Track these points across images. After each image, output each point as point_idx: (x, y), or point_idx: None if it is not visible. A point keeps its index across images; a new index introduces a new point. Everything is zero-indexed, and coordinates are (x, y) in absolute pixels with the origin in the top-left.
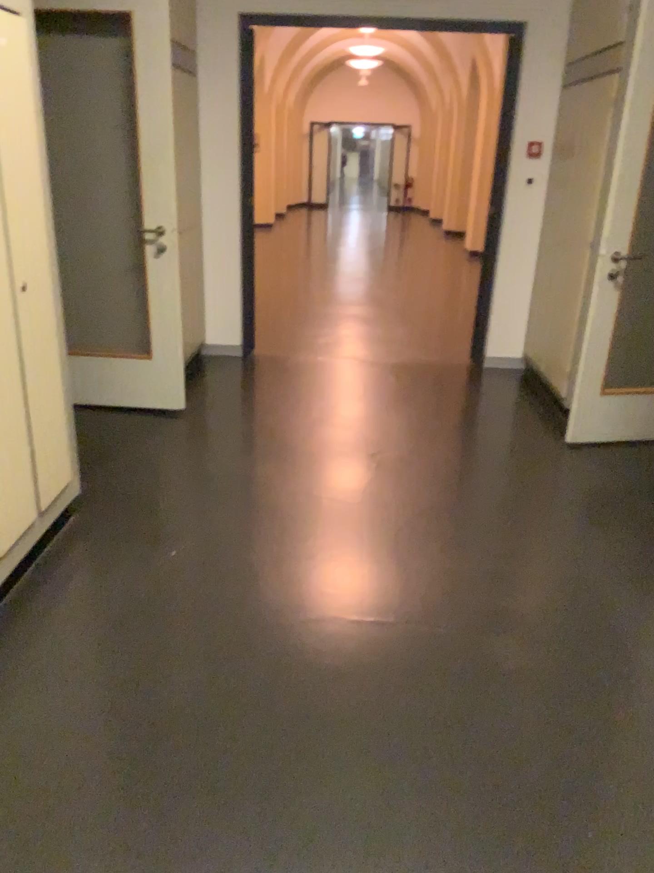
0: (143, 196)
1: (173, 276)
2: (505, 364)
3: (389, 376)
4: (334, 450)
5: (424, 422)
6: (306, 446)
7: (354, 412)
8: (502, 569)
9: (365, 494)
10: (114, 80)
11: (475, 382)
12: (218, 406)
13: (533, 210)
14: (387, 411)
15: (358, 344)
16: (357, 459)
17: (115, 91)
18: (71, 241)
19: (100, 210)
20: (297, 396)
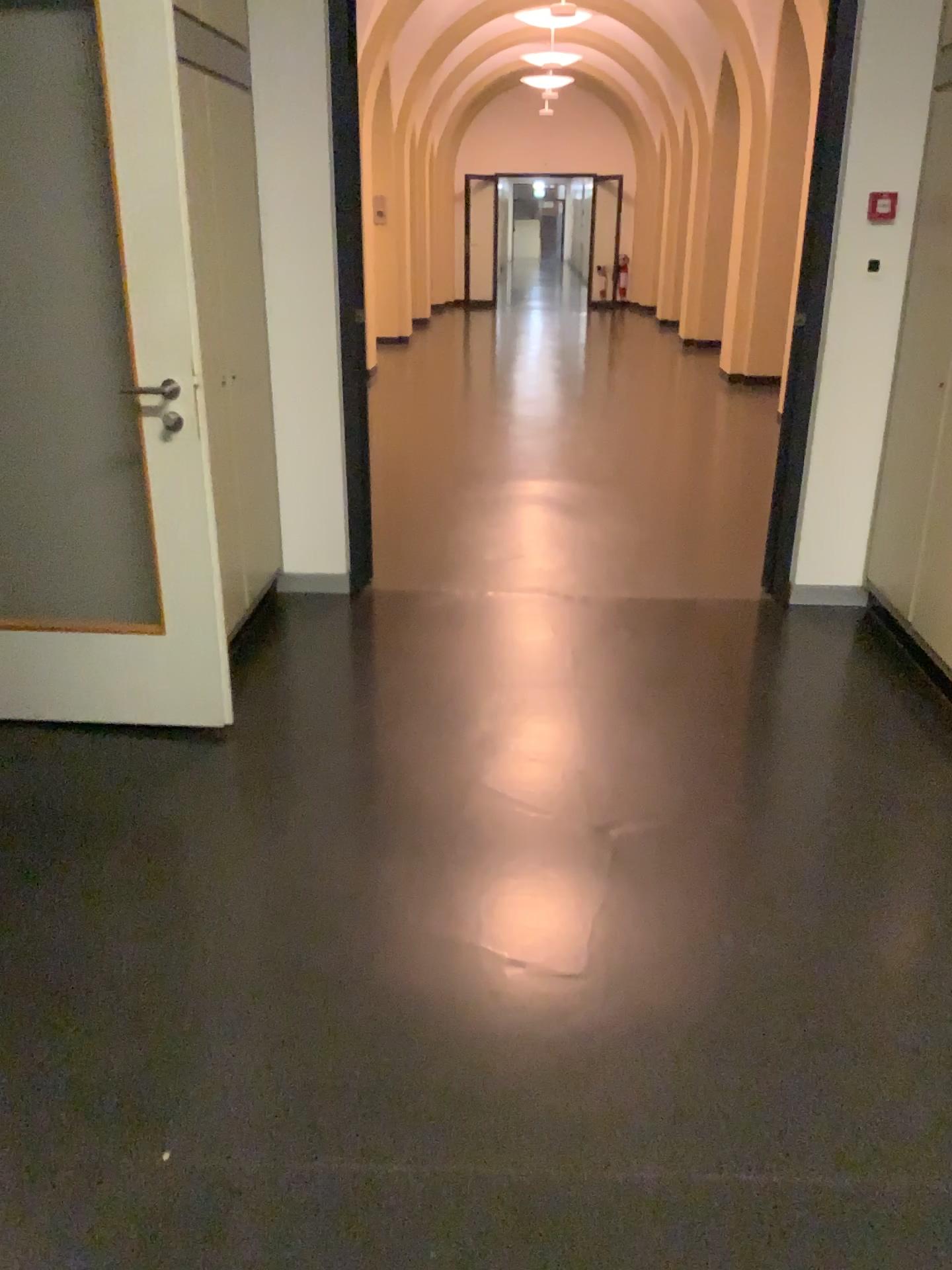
0: (134, 323)
1: (200, 476)
2: (830, 602)
3: (618, 634)
4: (524, 822)
5: (697, 740)
6: (468, 810)
7: (558, 723)
8: (932, 1188)
9: (595, 946)
10: (68, 94)
11: (781, 643)
12: (297, 715)
13: (879, 318)
14: (623, 716)
15: (559, 564)
16: (572, 843)
17: (72, 118)
18: (3, 413)
19: (55, 351)
20: (447, 687)
